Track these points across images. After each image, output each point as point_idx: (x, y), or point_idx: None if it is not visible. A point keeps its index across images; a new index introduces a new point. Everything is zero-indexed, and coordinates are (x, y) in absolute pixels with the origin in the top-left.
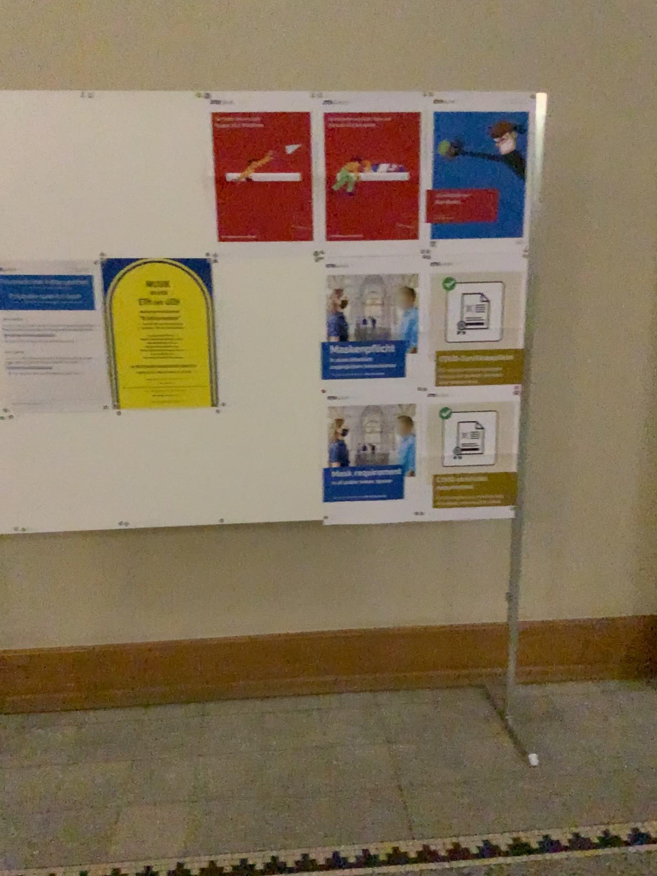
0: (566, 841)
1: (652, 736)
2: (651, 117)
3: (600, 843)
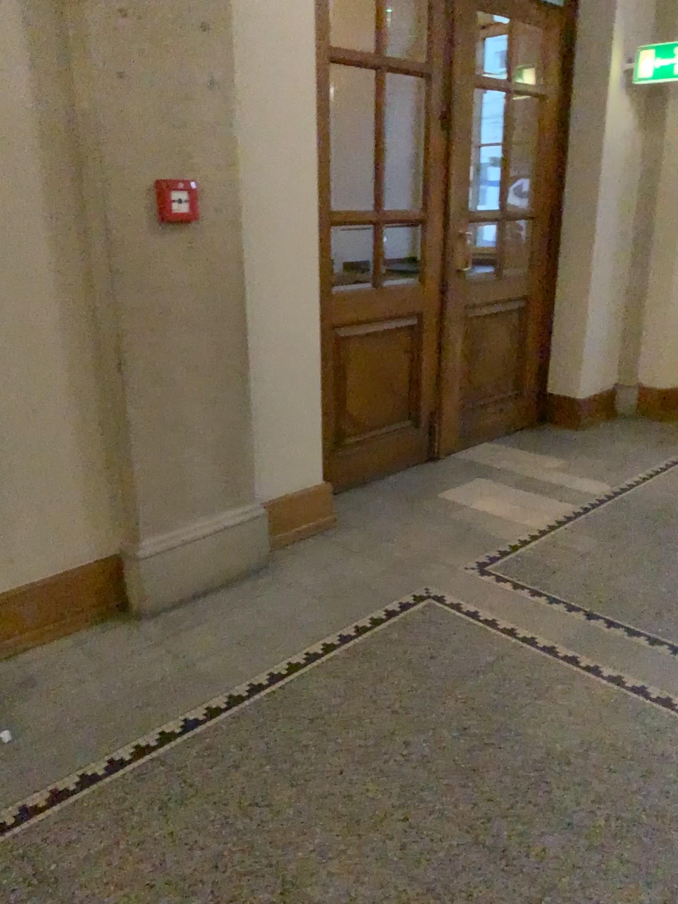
0: (49, 800)
1: (129, 667)
2: (15, 47)
3: (82, 786)
